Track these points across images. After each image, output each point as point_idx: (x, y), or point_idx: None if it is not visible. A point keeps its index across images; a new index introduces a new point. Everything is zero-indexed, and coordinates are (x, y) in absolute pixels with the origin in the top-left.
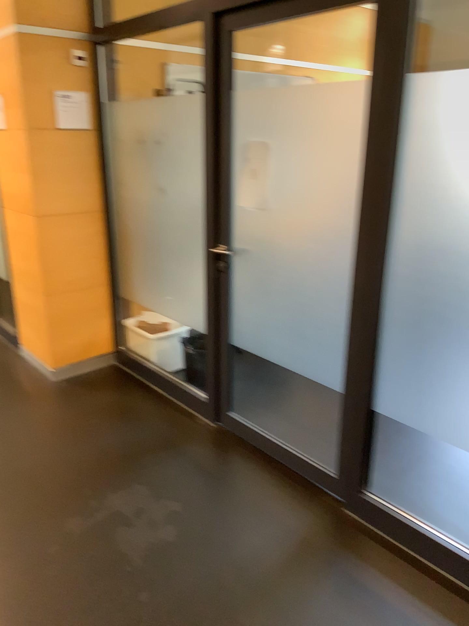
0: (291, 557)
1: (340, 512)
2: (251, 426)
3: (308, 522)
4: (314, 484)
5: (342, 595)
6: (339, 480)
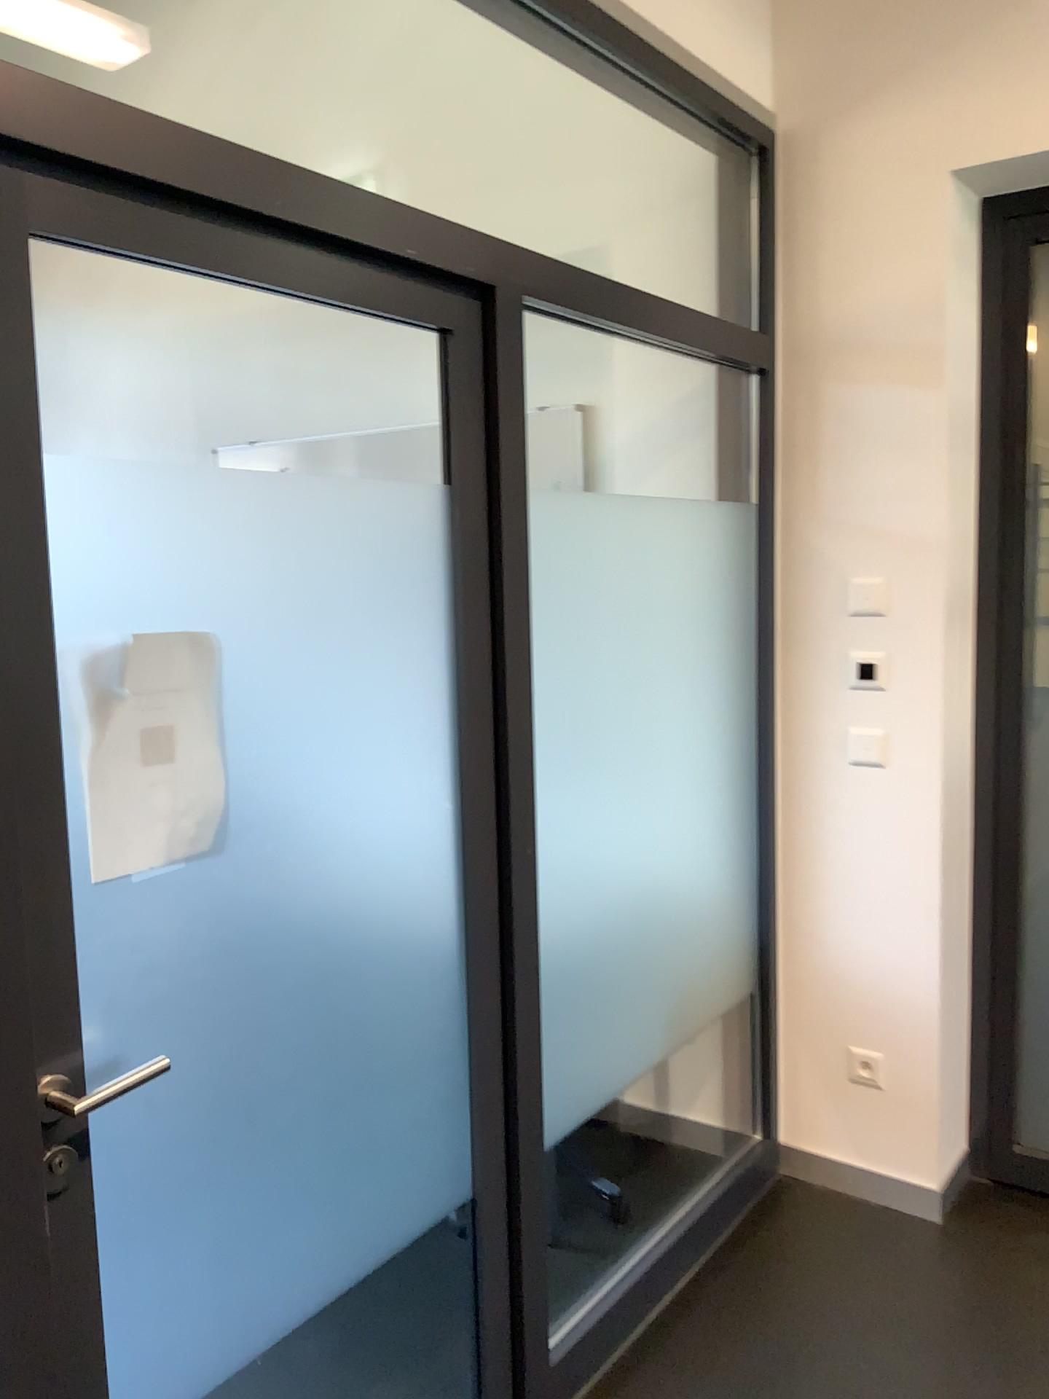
0: None
1: None
2: None
3: None
4: None
5: None
6: None
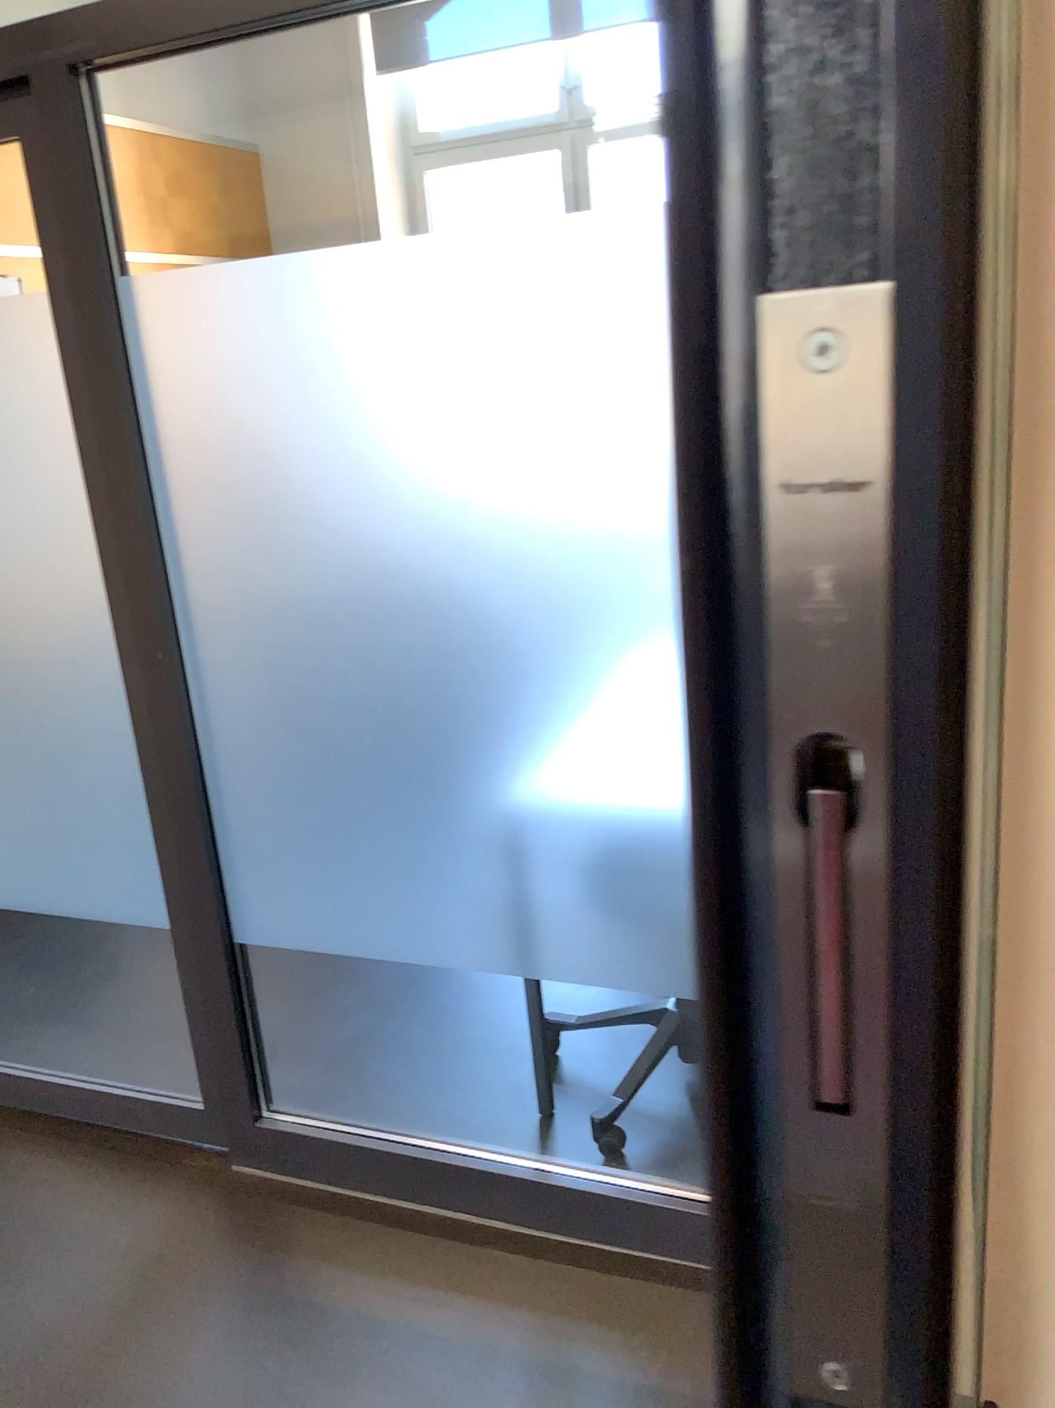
0: (125, 1296)
1: (225, 1169)
2: (11, 1063)
3: (156, 1213)
4: (163, 1133)
5: (235, 1325)
6: (208, 1105)
